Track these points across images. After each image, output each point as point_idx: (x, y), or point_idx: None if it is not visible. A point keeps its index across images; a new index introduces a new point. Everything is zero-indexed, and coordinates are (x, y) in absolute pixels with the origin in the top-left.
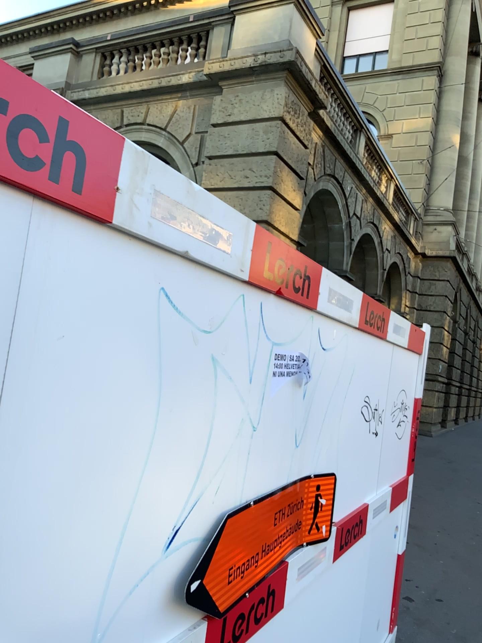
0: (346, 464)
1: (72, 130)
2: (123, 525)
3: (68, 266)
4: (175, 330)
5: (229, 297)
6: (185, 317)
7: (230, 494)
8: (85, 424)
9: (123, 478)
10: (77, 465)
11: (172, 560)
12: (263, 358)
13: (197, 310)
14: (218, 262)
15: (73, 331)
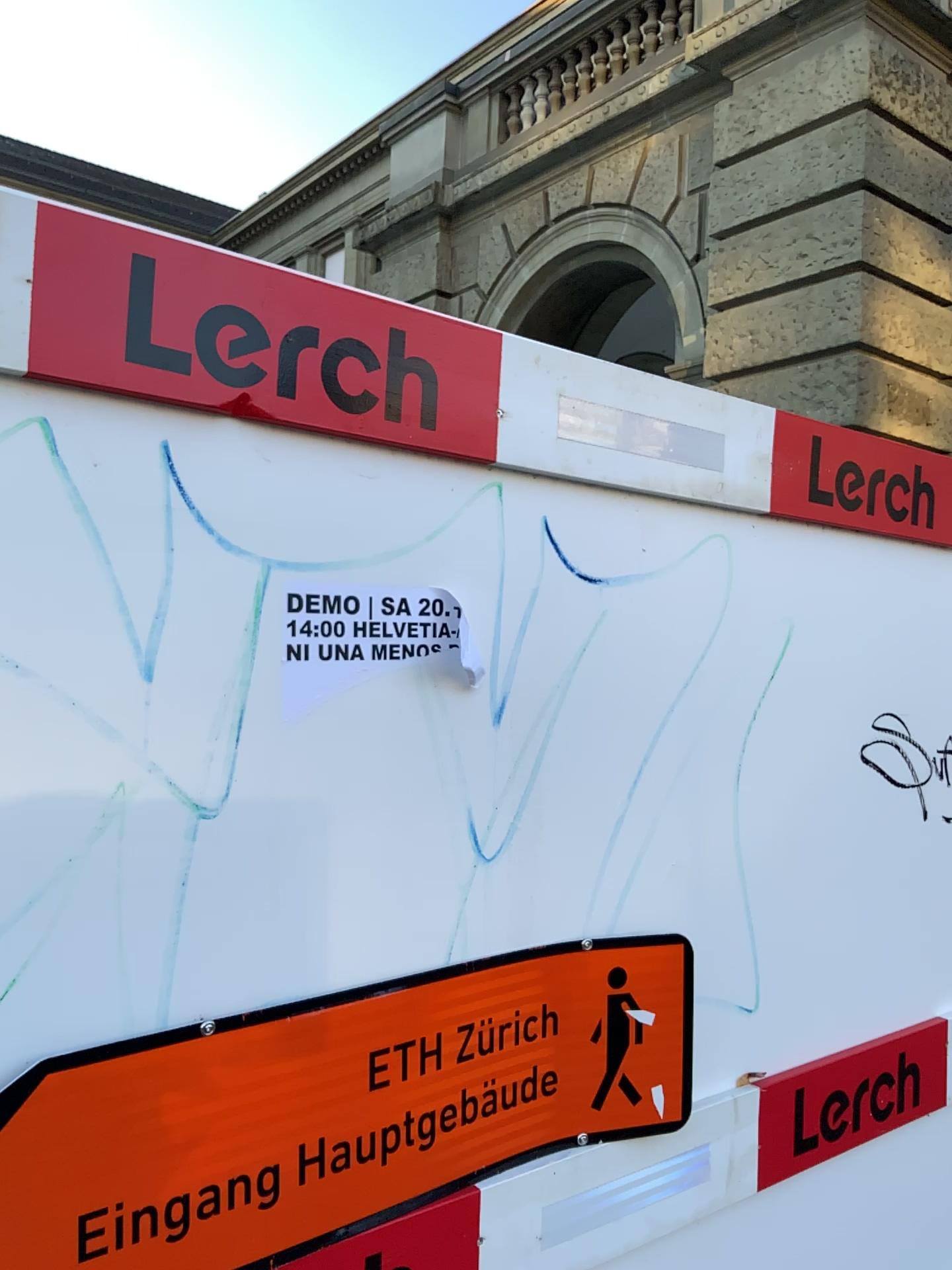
0: (800, 908)
1: None
2: None
3: None
4: None
5: None
6: None
7: (100, 1001)
8: None
9: None
10: None
11: None
12: (213, 607)
13: None
14: None
15: None
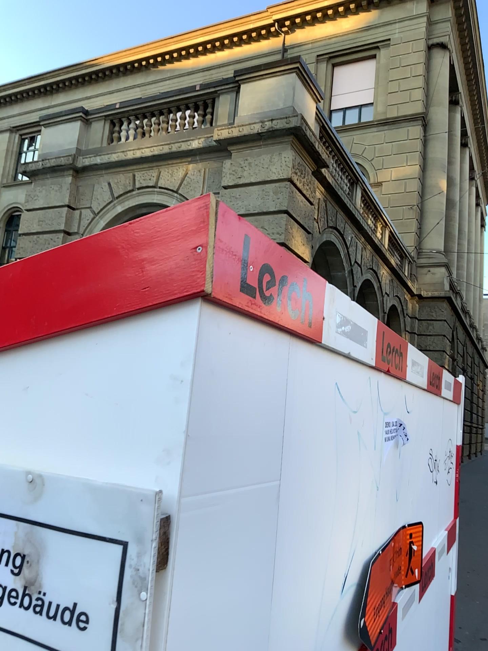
0: (422, 513)
1: (308, 284)
2: (323, 575)
3: (301, 380)
4: (341, 415)
5: (363, 381)
6: (345, 403)
7: (367, 546)
8: (308, 497)
9: (322, 537)
10: (306, 529)
11: (344, 603)
12: (379, 428)
13: (350, 396)
14: (360, 356)
15: (303, 427)
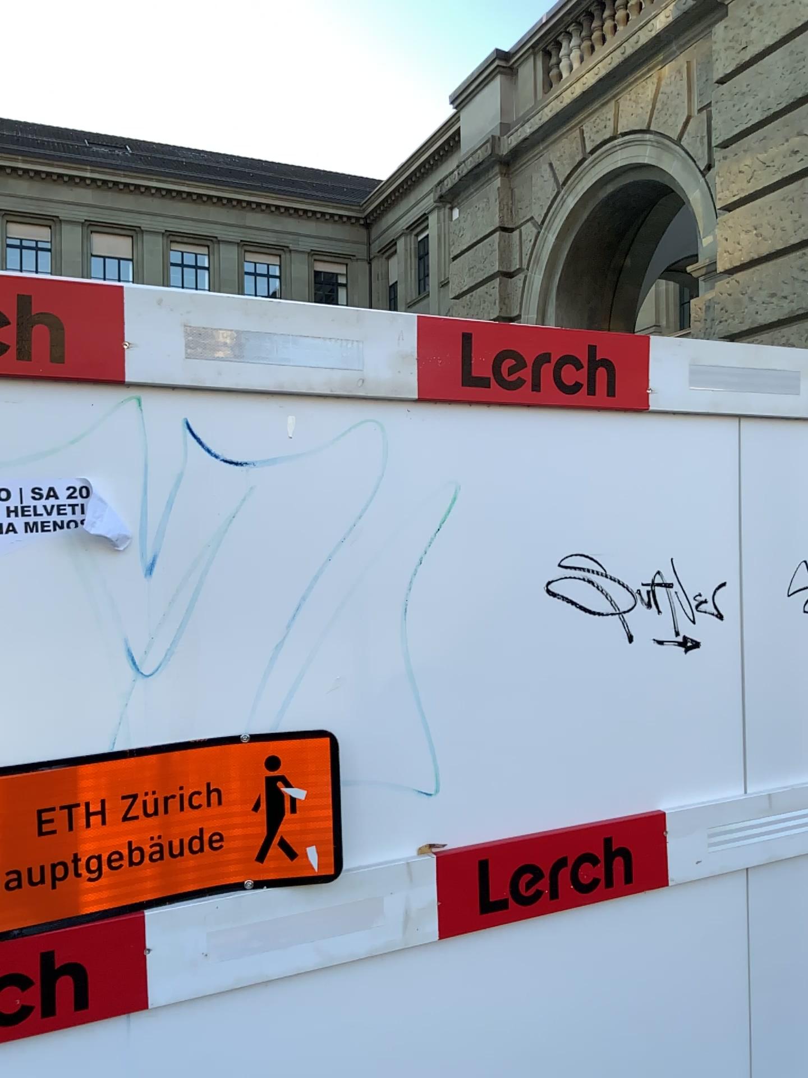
0: (482, 715)
1: None
2: None
3: None
4: None
5: None
6: None
7: None
8: None
9: None
10: None
11: None
12: None
13: None
14: None
15: None
